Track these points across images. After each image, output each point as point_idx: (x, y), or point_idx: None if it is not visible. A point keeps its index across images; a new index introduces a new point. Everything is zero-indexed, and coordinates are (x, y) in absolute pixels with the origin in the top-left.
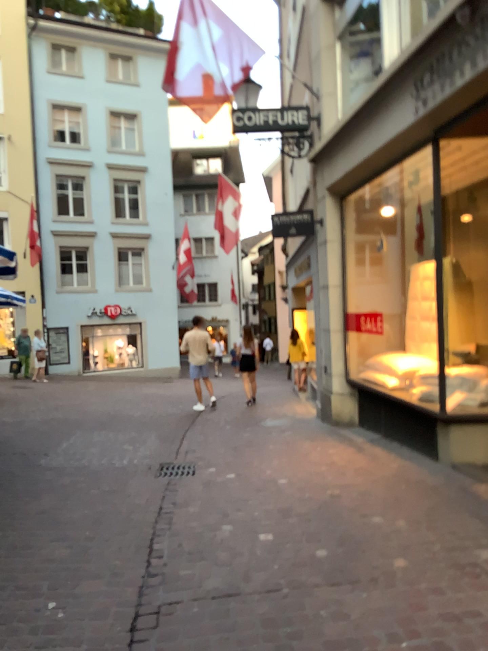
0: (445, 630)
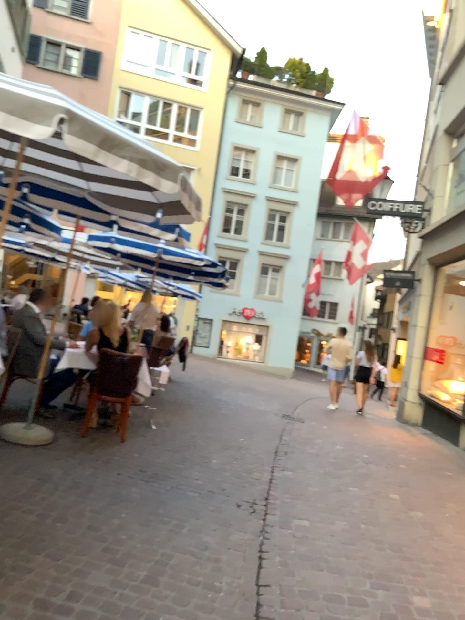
0: (407, 478)
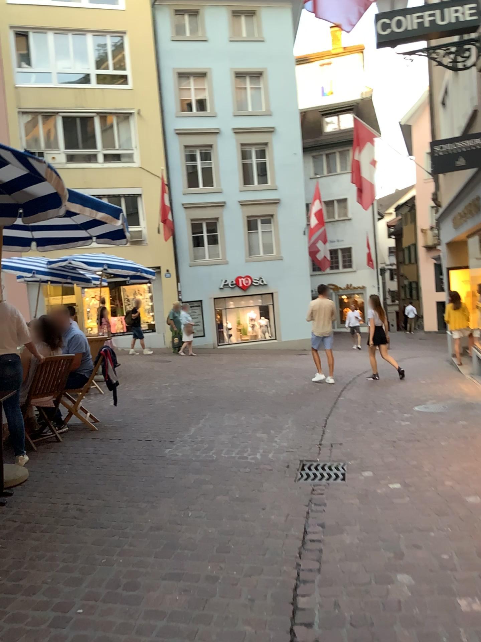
0: None
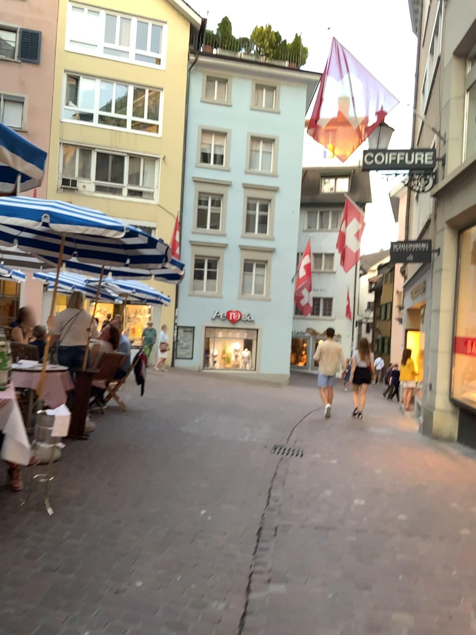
0: None
